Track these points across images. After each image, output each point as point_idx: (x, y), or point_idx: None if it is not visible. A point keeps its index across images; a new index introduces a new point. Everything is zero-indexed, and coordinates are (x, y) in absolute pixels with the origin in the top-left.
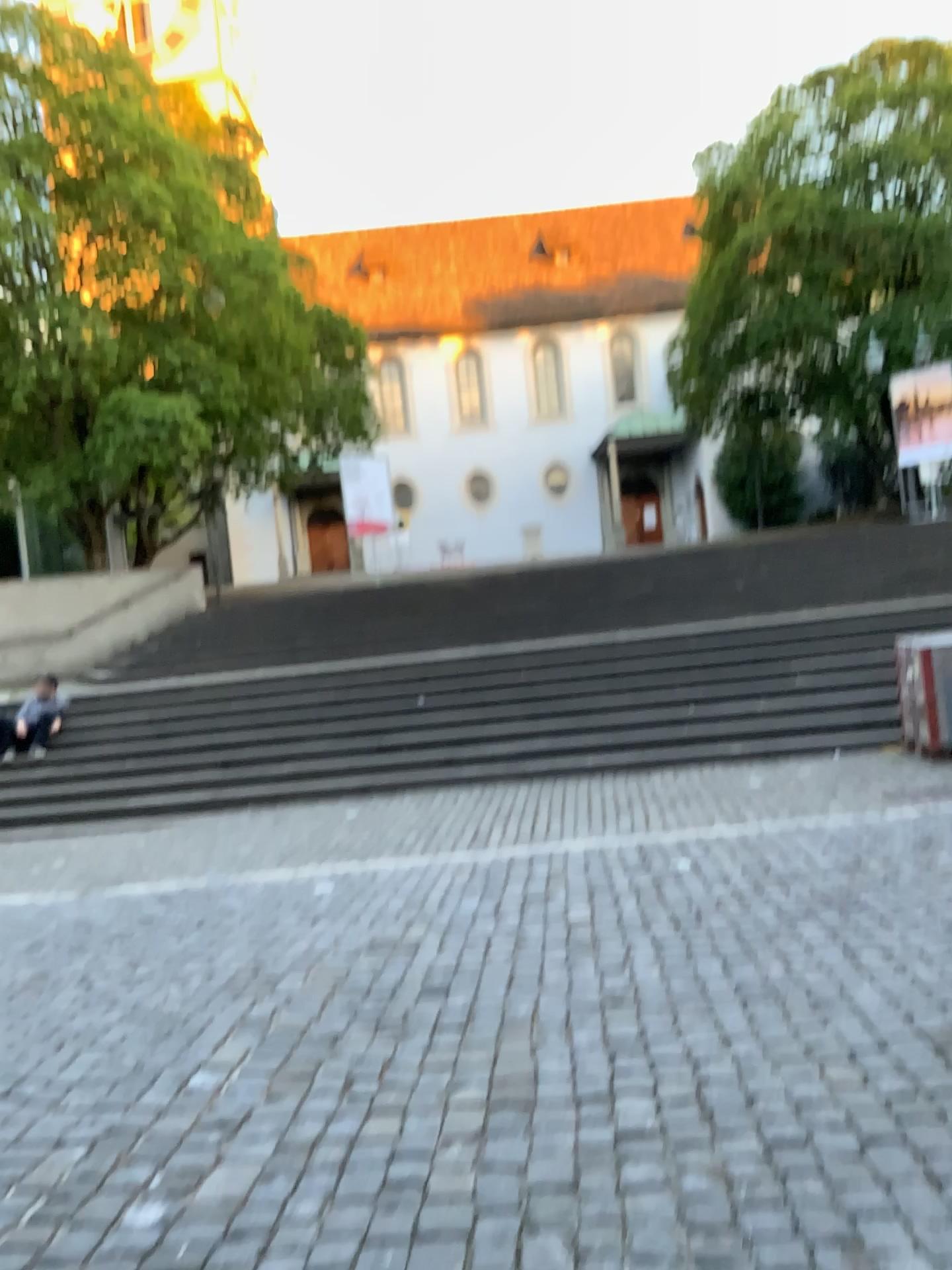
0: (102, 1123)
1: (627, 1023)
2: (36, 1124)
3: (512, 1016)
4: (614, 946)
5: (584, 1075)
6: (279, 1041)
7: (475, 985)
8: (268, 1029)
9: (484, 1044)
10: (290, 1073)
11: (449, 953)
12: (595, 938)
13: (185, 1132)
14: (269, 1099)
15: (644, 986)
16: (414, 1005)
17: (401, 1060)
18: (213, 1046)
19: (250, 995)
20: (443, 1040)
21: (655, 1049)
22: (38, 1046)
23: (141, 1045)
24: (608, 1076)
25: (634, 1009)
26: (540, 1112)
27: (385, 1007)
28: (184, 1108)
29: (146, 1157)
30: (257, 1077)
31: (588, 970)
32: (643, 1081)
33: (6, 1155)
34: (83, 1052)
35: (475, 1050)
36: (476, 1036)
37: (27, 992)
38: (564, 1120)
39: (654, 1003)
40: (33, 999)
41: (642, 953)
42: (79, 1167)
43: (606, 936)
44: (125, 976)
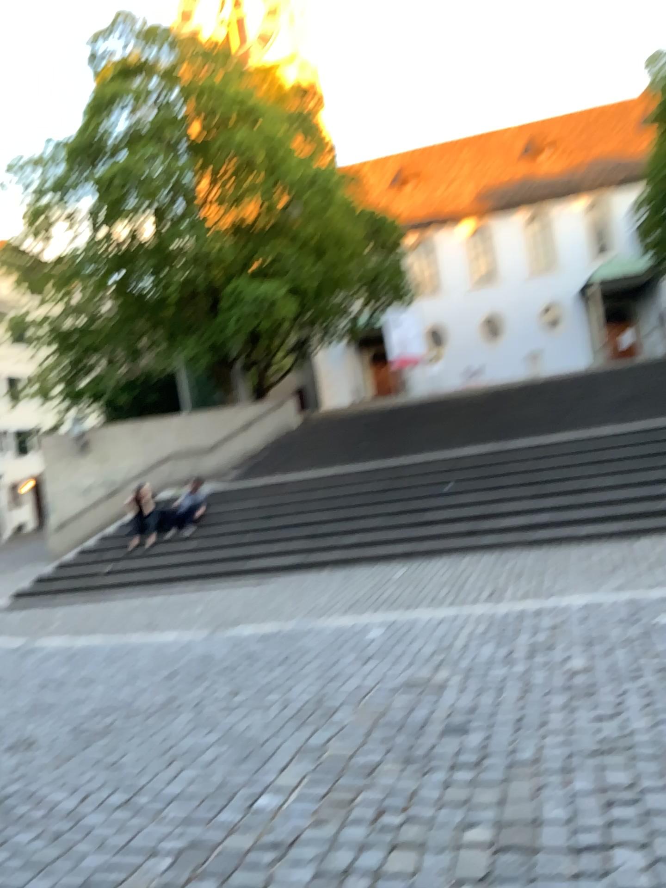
0: (186, 837)
1: (622, 769)
2: (139, 834)
3: (519, 755)
4: (608, 691)
5: (582, 821)
6: (328, 768)
7: (488, 723)
8: (321, 757)
9: (494, 782)
10: (333, 800)
11: (469, 692)
12: (591, 683)
13: (245, 852)
14: (314, 824)
15: (637, 731)
16: (437, 740)
17: (424, 793)
18: (278, 770)
19: (312, 725)
20: (460, 775)
21: (649, 798)
22: (153, 763)
23: (225, 766)
24: (605, 823)
25: (628, 754)
26: (542, 858)
27: (414, 741)
28: (248, 828)
29: (213, 873)
30: (307, 802)
31: (586, 713)
32: (639, 831)
33: (113, 862)
34: (183, 770)
35: (486, 787)
36: (488, 773)
37: (155, 716)
38: (564, 869)
39: (646, 749)
40: (158, 722)
41: (633, 699)
42: (161, 878)
43: (601, 681)
44: (224, 704)
